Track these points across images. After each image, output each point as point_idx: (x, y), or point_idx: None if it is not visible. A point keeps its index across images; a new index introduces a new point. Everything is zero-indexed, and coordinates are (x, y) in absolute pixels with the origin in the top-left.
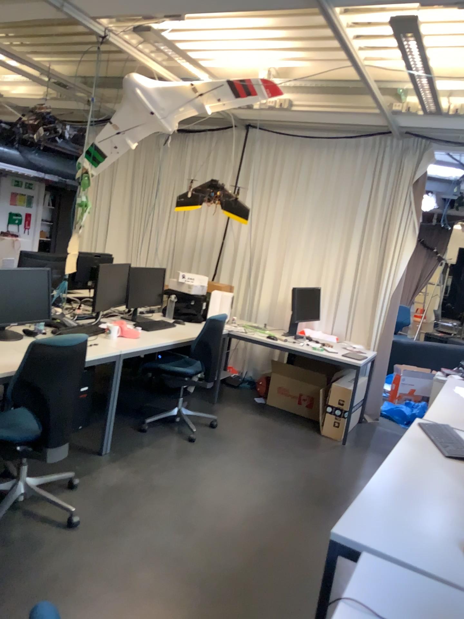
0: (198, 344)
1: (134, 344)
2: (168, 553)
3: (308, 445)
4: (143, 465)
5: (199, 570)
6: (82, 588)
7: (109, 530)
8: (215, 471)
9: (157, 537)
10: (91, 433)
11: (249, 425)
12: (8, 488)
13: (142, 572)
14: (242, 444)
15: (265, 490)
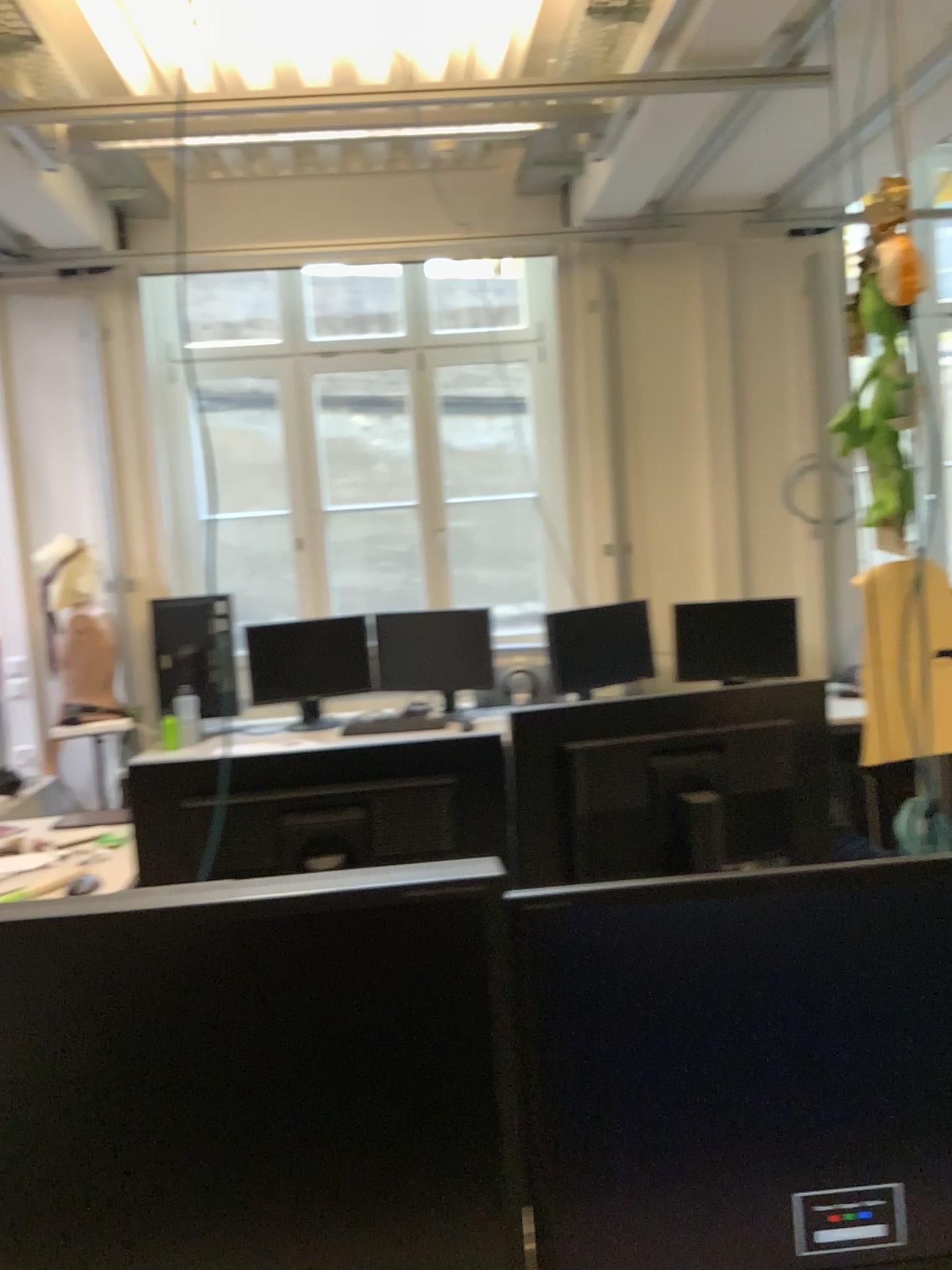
0: None
1: None
2: None
3: None
4: None
5: None
6: None
7: None
8: None
9: None
10: None
11: None
12: None
13: None
14: None
15: None
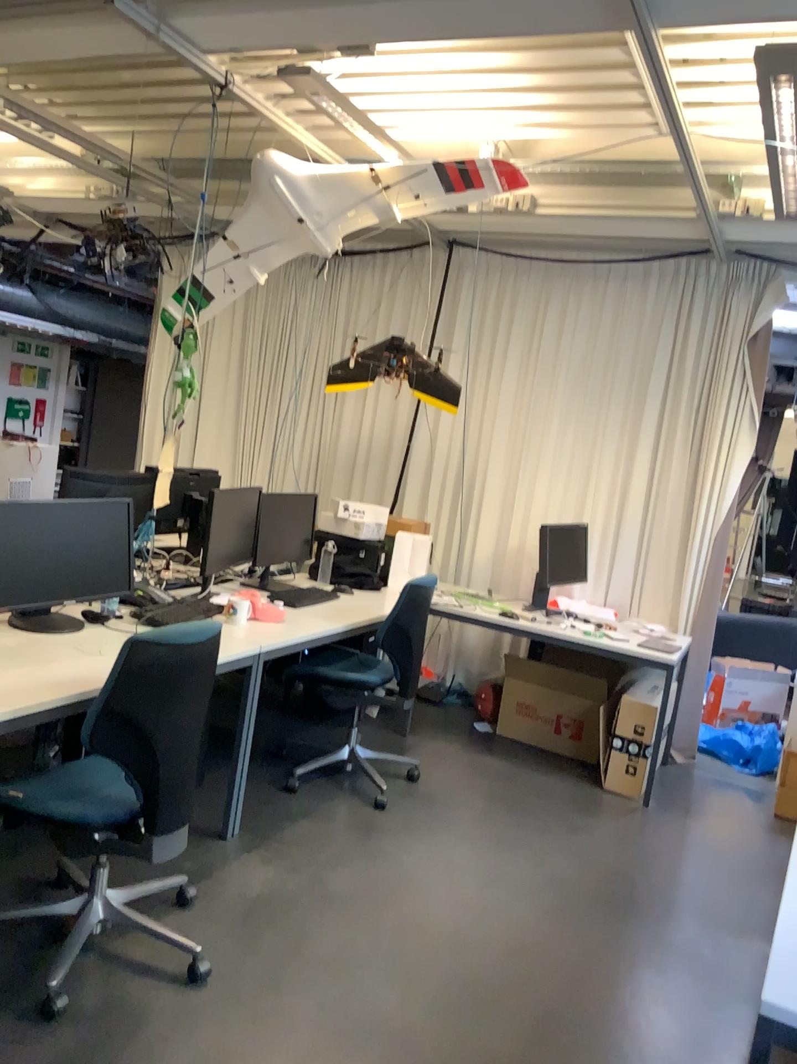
0: (388, 631)
1: (278, 633)
2: (383, 1030)
3: (585, 809)
4: (304, 856)
5: (444, 1062)
6: None
7: (267, 985)
8: (432, 862)
9: (356, 997)
10: (202, 797)
11: (474, 773)
12: (73, 910)
13: None
14: (471, 811)
15: (529, 897)
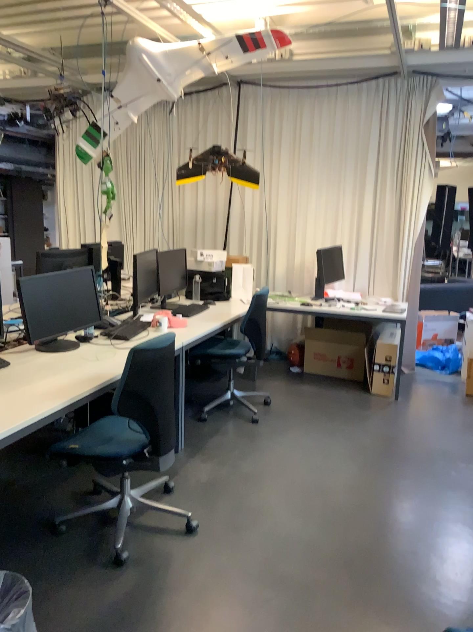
0: (244, 323)
1: (186, 333)
2: (299, 540)
3: (364, 406)
4: (223, 455)
5: (336, 551)
6: (237, 591)
7: (230, 527)
8: (293, 448)
9: (279, 525)
10: None
11: (298, 395)
12: (113, 504)
13: (284, 564)
14: (304, 416)
15: (351, 458)
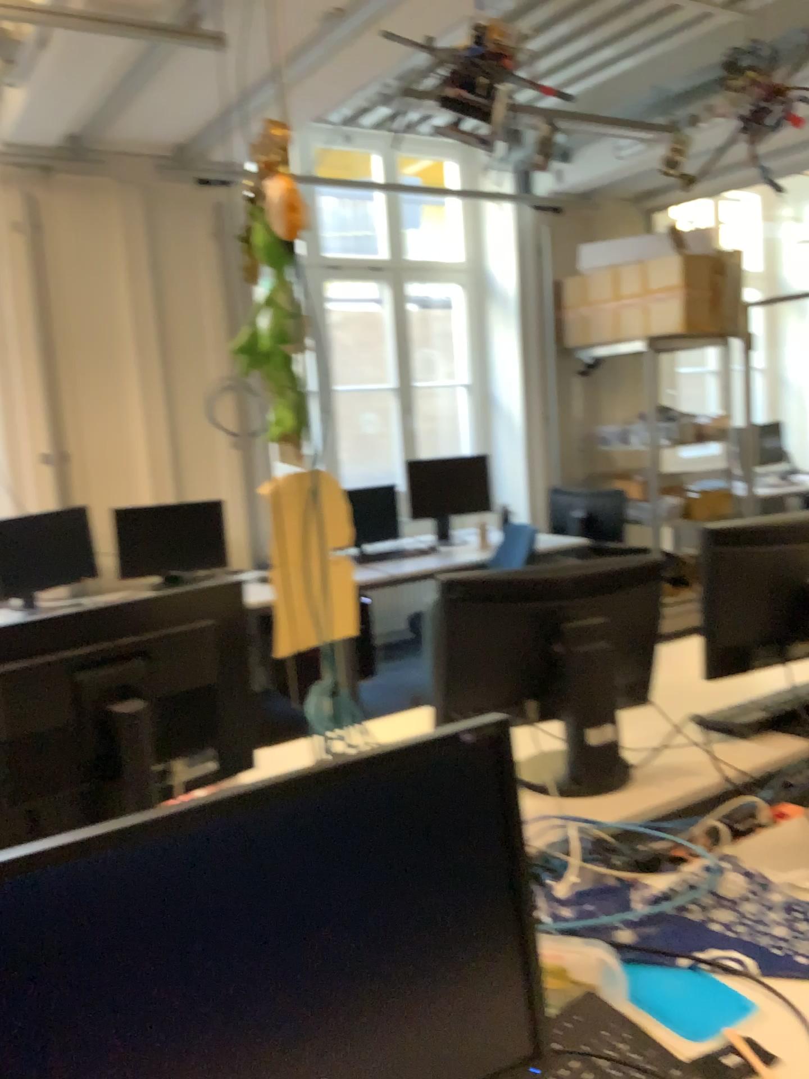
0: None
1: None
2: None
3: None
4: None
5: None
6: None
7: None
8: None
9: None
10: None
11: None
12: None
13: None
14: None
15: None
